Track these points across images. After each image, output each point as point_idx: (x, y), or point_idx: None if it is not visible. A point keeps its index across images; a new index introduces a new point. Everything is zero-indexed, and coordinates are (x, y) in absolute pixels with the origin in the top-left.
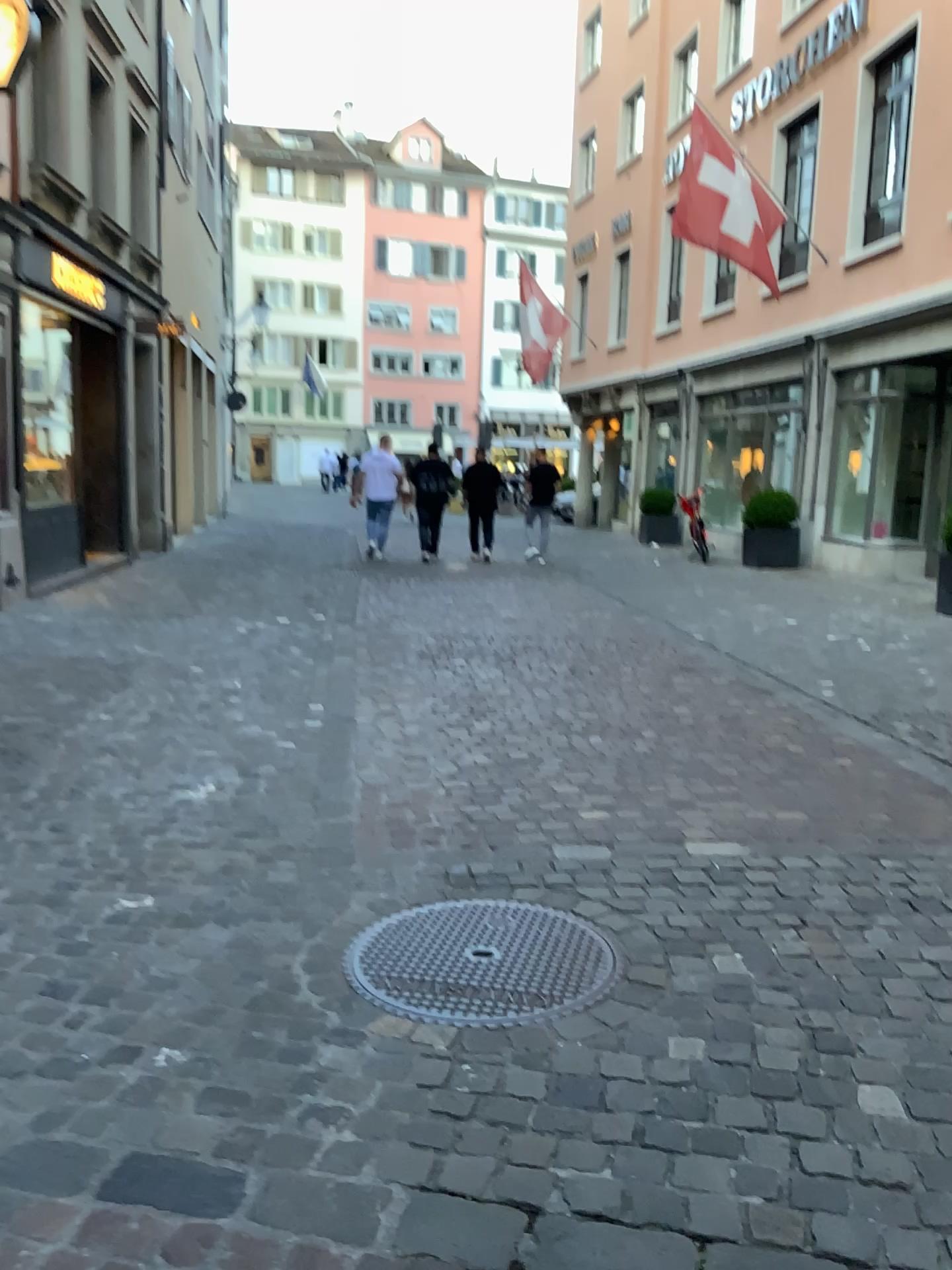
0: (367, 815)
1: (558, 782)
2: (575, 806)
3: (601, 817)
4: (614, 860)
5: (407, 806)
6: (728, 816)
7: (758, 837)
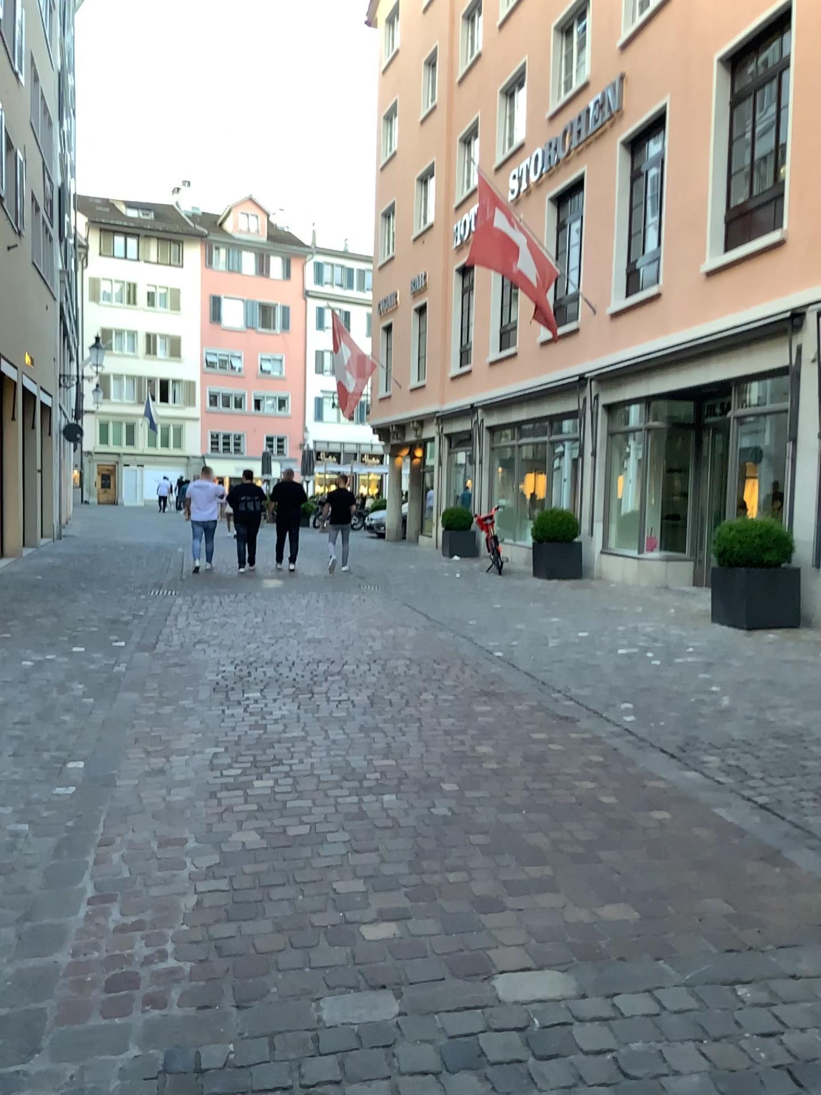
0: (81, 953)
1: (337, 881)
2: (355, 920)
3: (386, 937)
4: (400, 1018)
5: (138, 932)
6: (545, 925)
7: (583, 957)
